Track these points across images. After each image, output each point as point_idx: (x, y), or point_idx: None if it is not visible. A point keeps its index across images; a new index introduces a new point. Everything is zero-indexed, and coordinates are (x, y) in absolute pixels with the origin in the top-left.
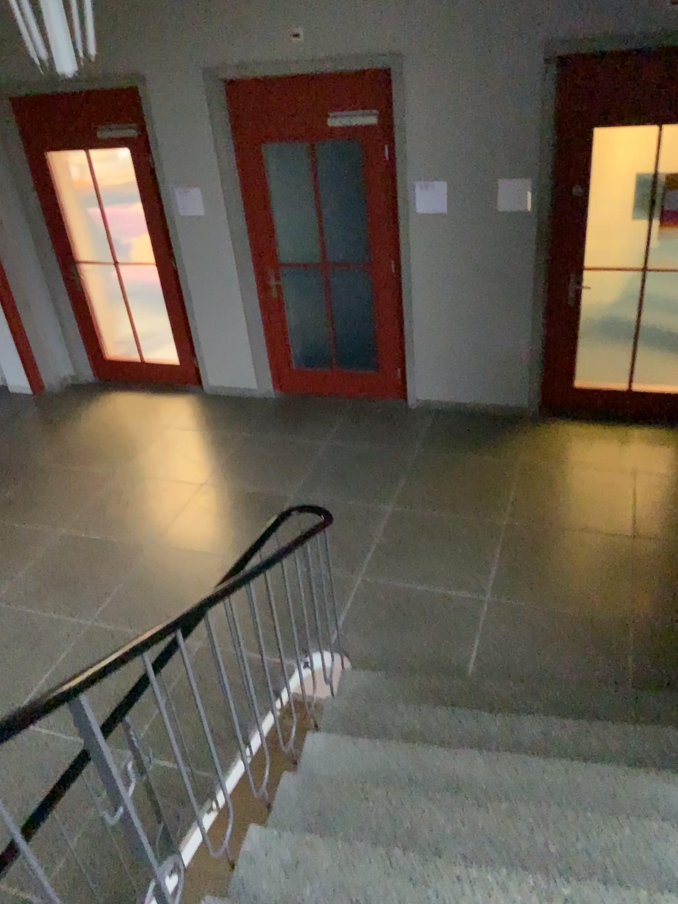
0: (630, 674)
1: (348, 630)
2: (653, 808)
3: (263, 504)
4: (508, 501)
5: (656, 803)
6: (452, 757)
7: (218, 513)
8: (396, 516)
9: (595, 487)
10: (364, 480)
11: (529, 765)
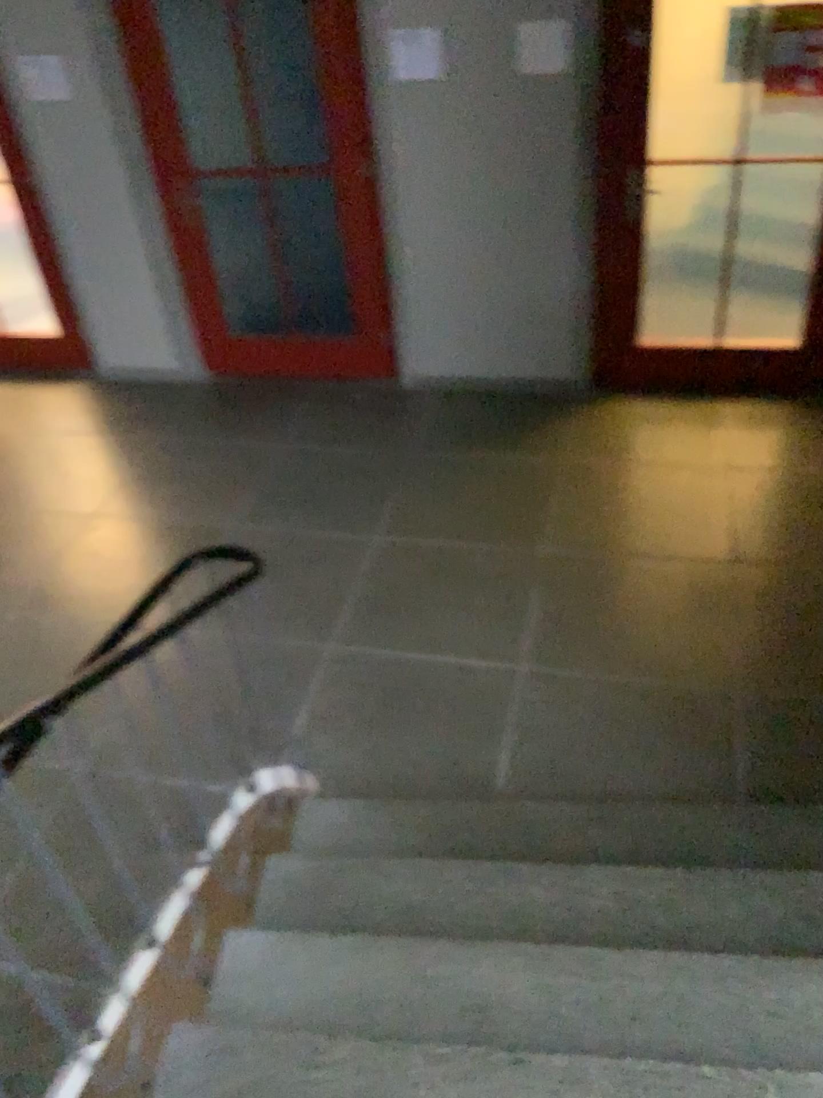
0: (745, 776)
1: (315, 730)
2: (809, 1035)
3: (192, 540)
4: (553, 517)
5: (813, 1022)
6: (471, 959)
7: (123, 559)
8: (388, 549)
9: (677, 491)
10: (342, 497)
11: (598, 964)
